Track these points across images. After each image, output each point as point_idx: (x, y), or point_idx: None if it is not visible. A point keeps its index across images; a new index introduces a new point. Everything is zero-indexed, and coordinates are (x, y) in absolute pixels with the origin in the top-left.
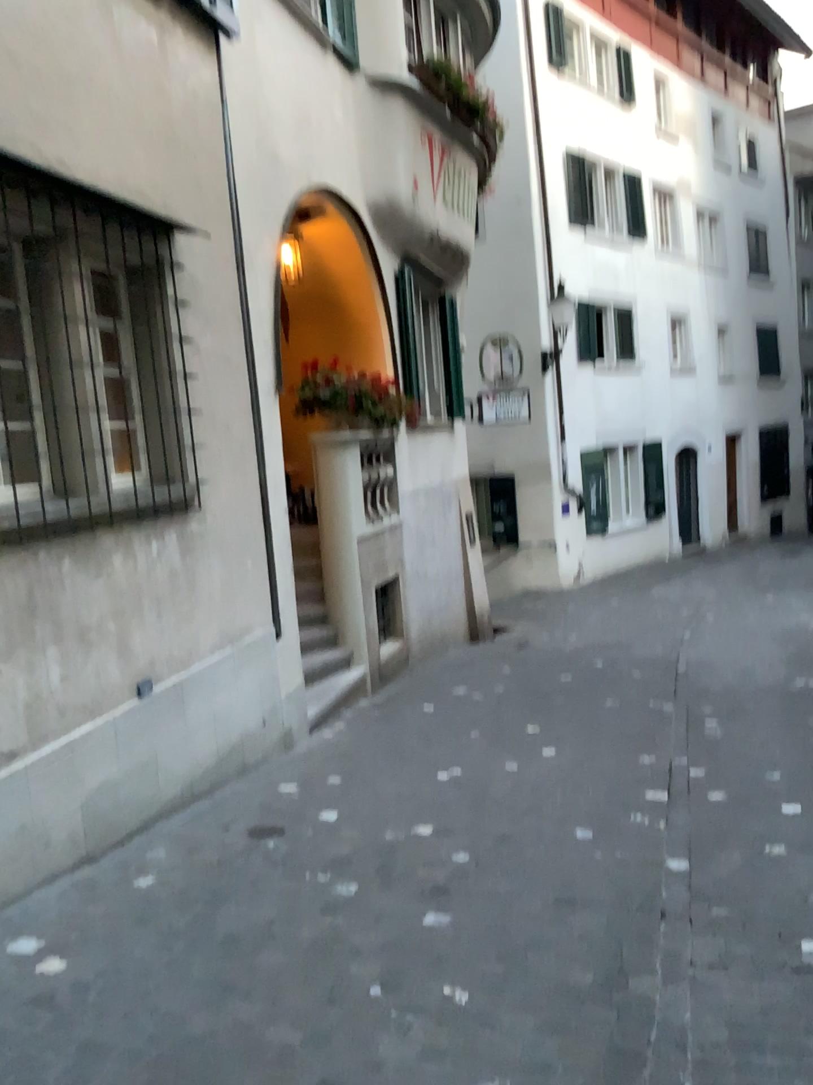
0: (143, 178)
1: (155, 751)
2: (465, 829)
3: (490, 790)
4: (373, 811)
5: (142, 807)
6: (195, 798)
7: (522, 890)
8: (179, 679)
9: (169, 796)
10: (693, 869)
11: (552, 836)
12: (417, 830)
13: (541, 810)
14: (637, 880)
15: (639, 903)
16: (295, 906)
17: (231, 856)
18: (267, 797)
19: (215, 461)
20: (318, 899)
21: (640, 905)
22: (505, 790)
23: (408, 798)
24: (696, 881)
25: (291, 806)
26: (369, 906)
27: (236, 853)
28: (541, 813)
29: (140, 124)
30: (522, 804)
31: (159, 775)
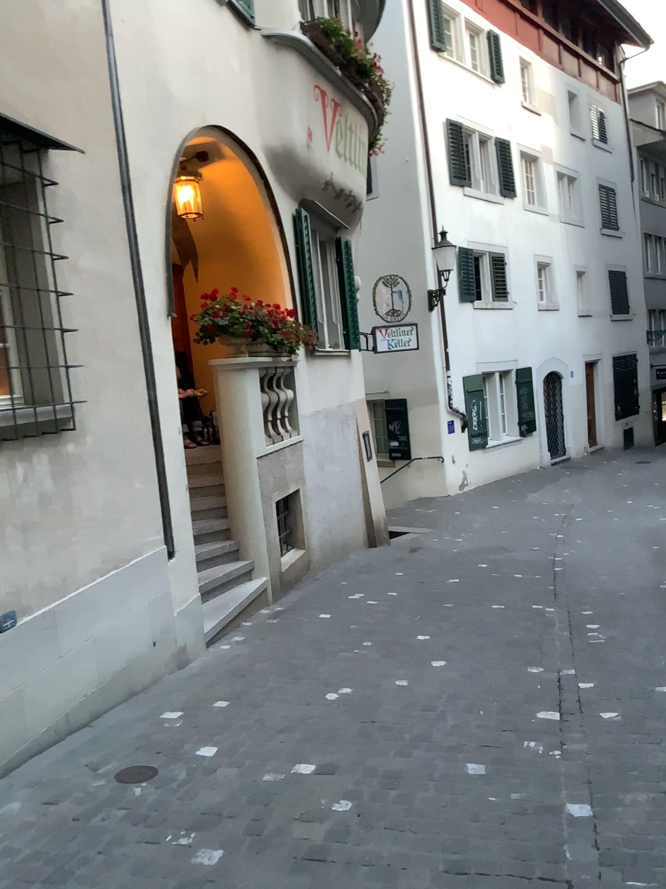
0: (10, 90)
1: (22, 687)
2: (350, 764)
3: (378, 714)
4: (256, 742)
5: (5, 749)
6: (73, 730)
7: (408, 853)
8: (53, 607)
9: (41, 732)
10: (598, 819)
11: (442, 773)
12: (298, 767)
13: (429, 738)
14: (536, 835)
15: (541, 871)
16: (146, 885)
17: (91, 808)
18: (148, 727)
19: (98, 382)
20: (177, 872)
21: (543, 874)
22: (393, 714)
23: (293, 725)
24: (602, 835)
25: (171, 738)
26: (232, 881)
27: (99, 803)
28: (430, 742)
29: (5, 35)
30: (411, 731)
31: (26, 711)
